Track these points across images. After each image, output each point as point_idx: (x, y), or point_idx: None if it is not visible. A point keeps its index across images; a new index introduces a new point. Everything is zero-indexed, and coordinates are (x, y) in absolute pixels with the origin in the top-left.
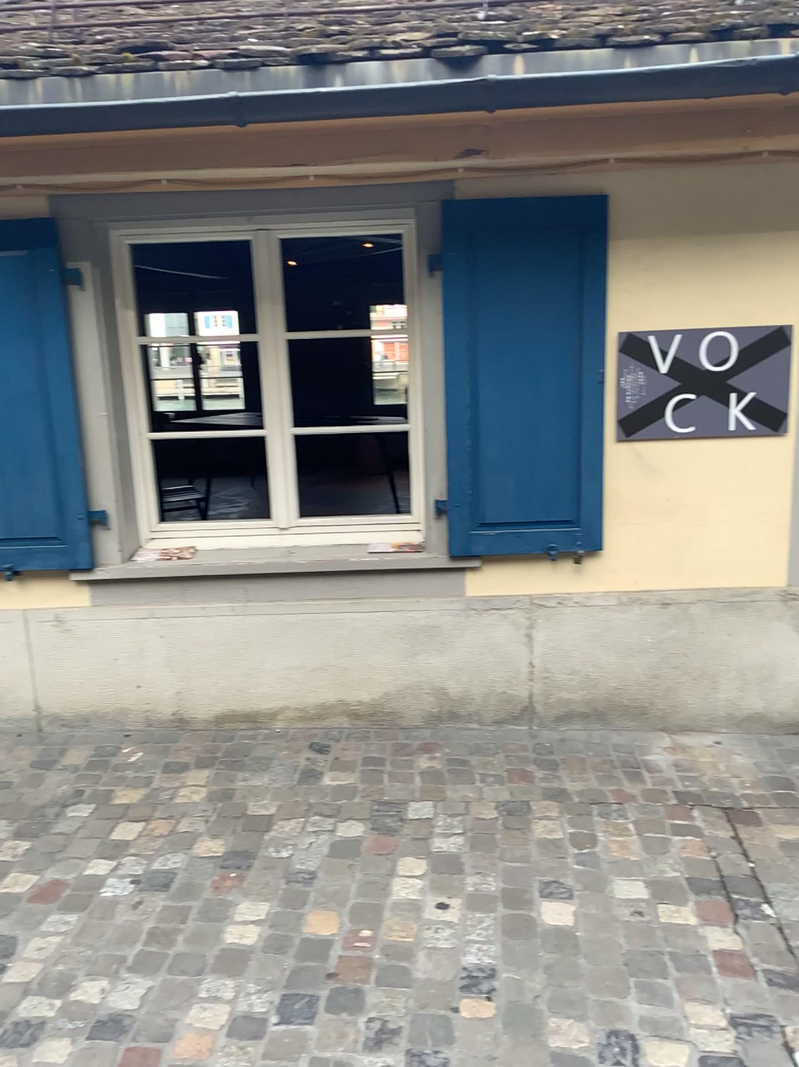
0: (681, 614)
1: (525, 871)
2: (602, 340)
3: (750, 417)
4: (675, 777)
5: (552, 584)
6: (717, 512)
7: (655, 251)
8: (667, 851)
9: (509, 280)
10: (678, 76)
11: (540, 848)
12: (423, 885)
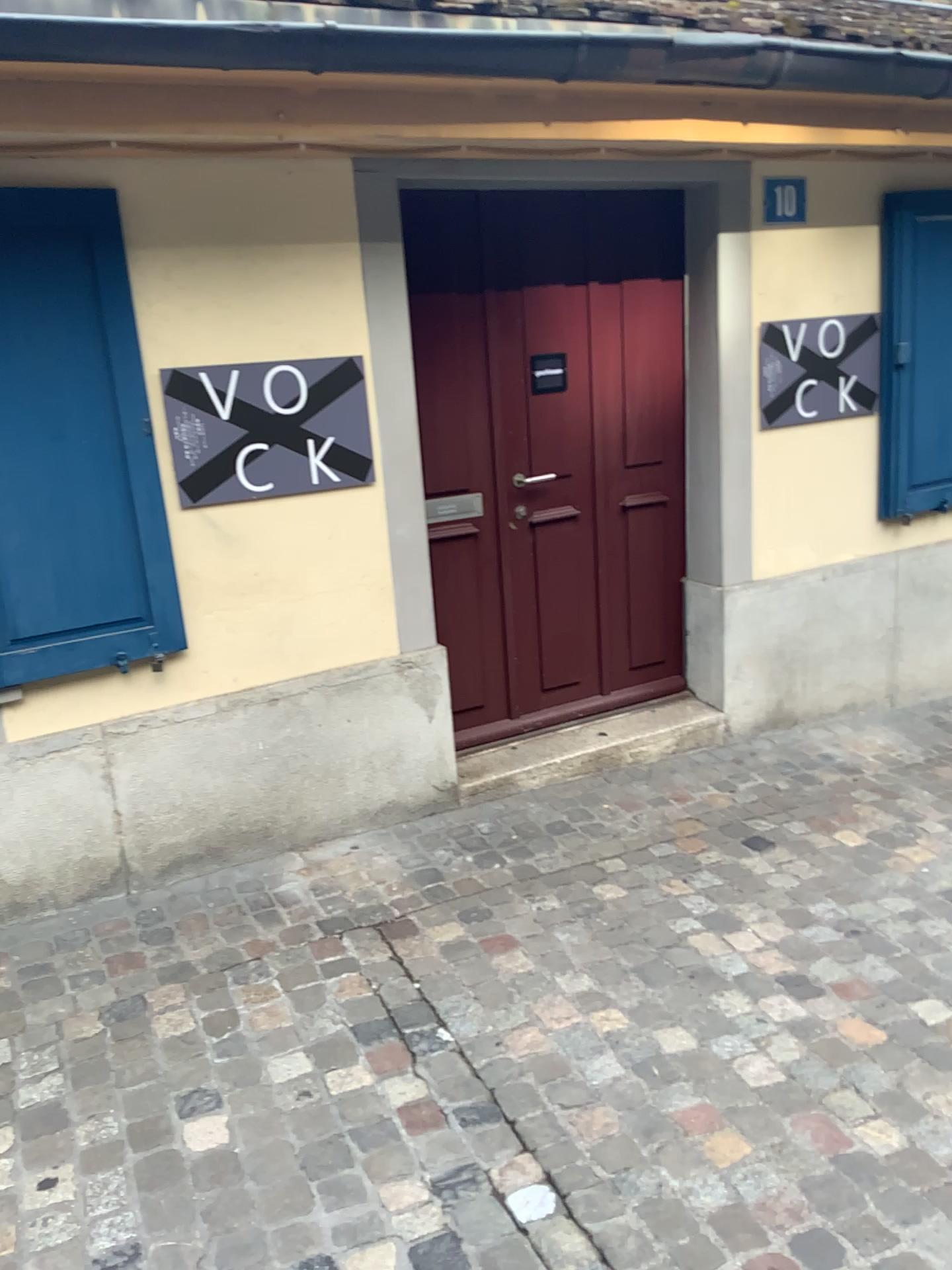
0: (293, 708)
1: (154, 1091)
2: (144, 381)
3: (337, 465)
4: (318, 905)
5: (129, 702)
6: (316, 581)
7: (194, 264)
8: (325, 1002)
9: (1, 301)
10: (191, 36)
11: (168, 1052)
12: (11, 1165)
